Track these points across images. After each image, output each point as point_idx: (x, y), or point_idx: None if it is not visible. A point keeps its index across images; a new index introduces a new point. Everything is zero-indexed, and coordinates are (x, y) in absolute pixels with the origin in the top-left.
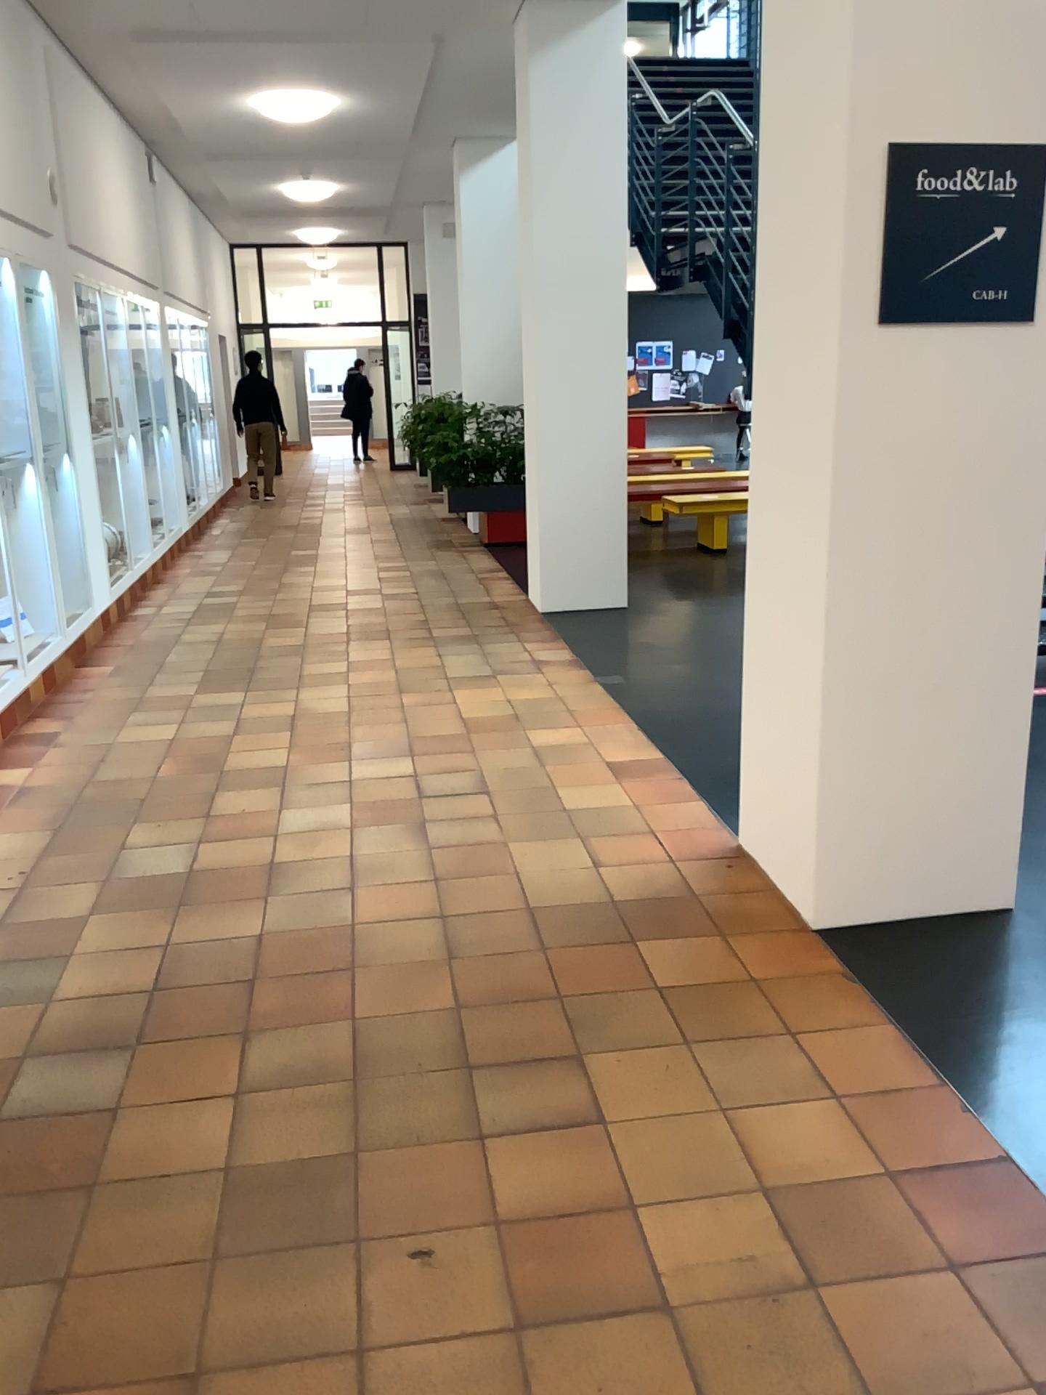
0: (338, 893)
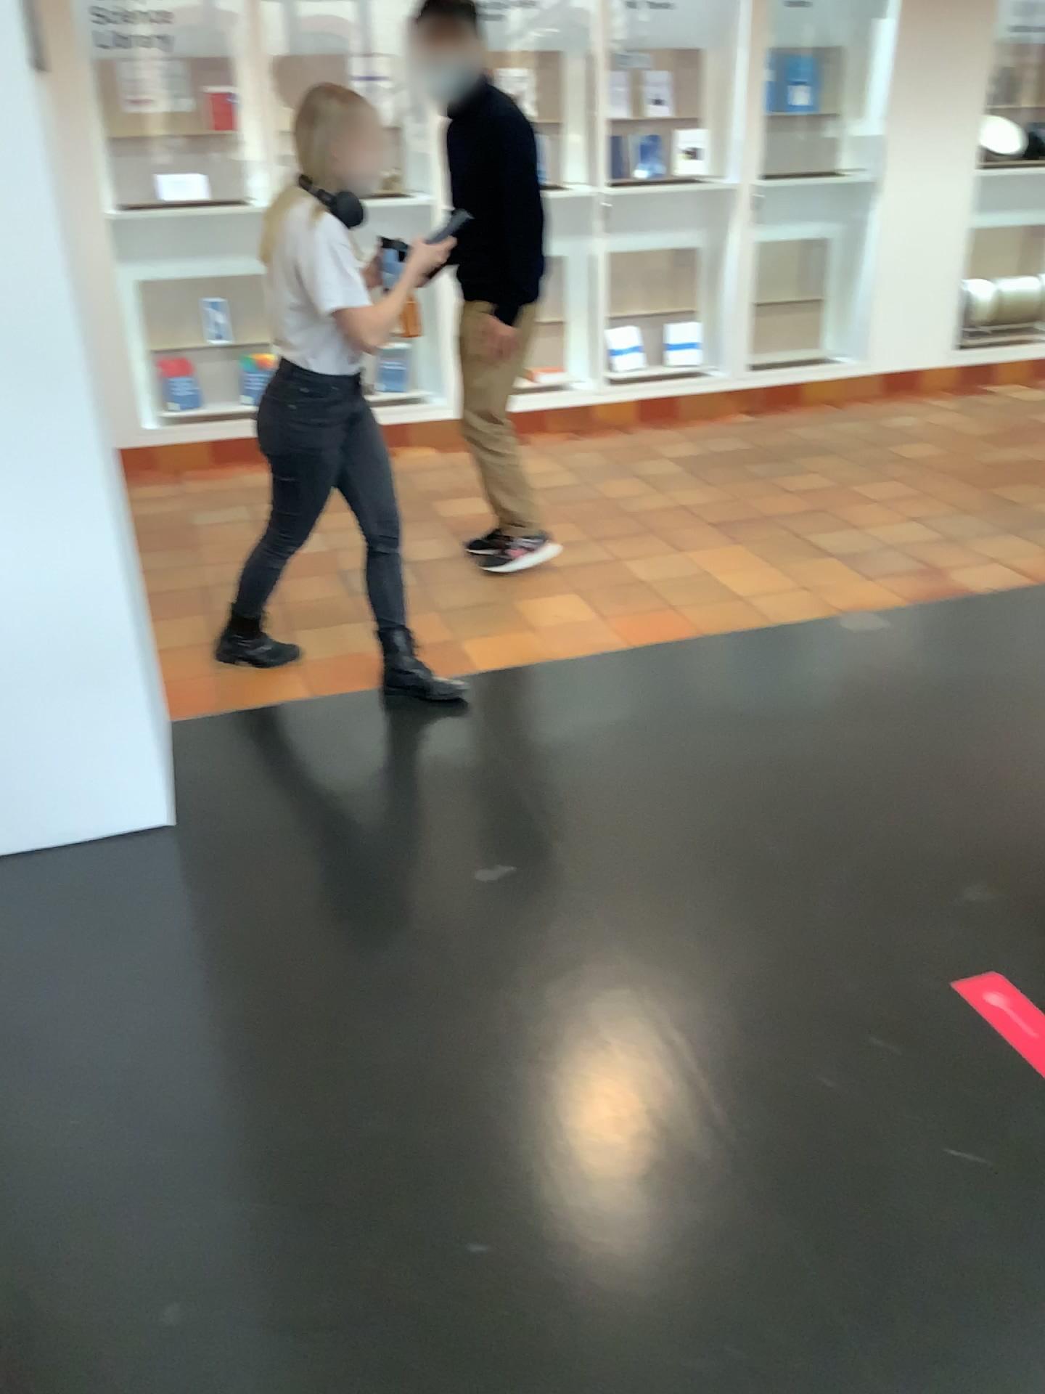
0: None
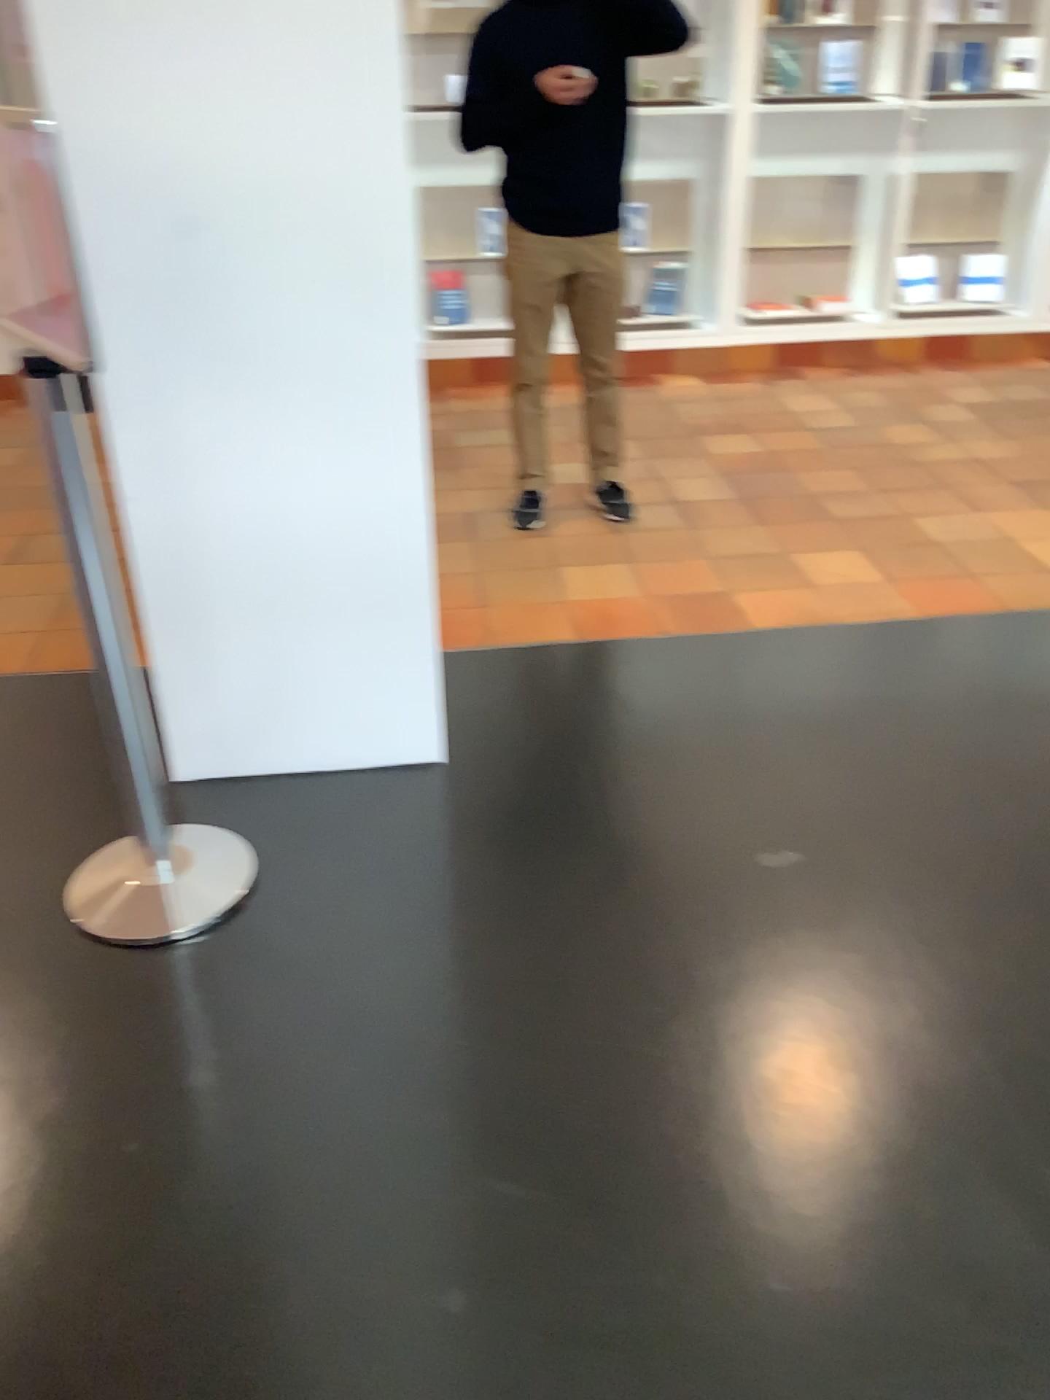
0: None
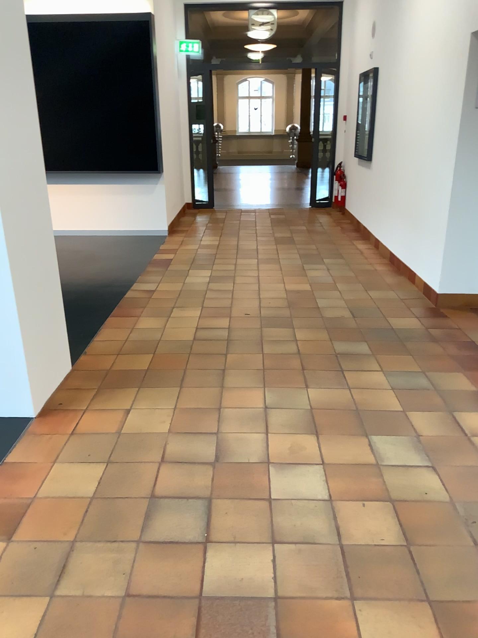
0: (272, 407)
